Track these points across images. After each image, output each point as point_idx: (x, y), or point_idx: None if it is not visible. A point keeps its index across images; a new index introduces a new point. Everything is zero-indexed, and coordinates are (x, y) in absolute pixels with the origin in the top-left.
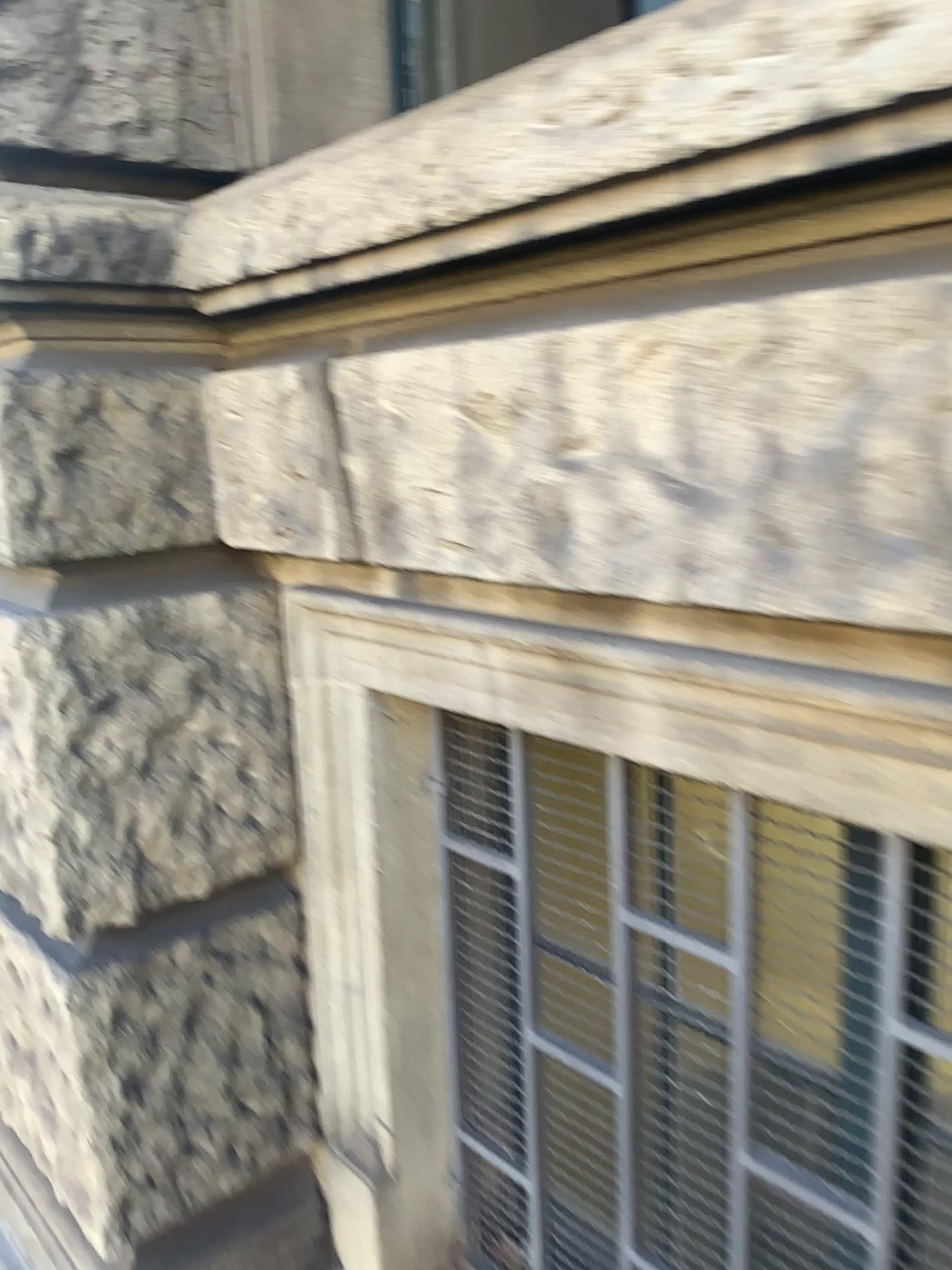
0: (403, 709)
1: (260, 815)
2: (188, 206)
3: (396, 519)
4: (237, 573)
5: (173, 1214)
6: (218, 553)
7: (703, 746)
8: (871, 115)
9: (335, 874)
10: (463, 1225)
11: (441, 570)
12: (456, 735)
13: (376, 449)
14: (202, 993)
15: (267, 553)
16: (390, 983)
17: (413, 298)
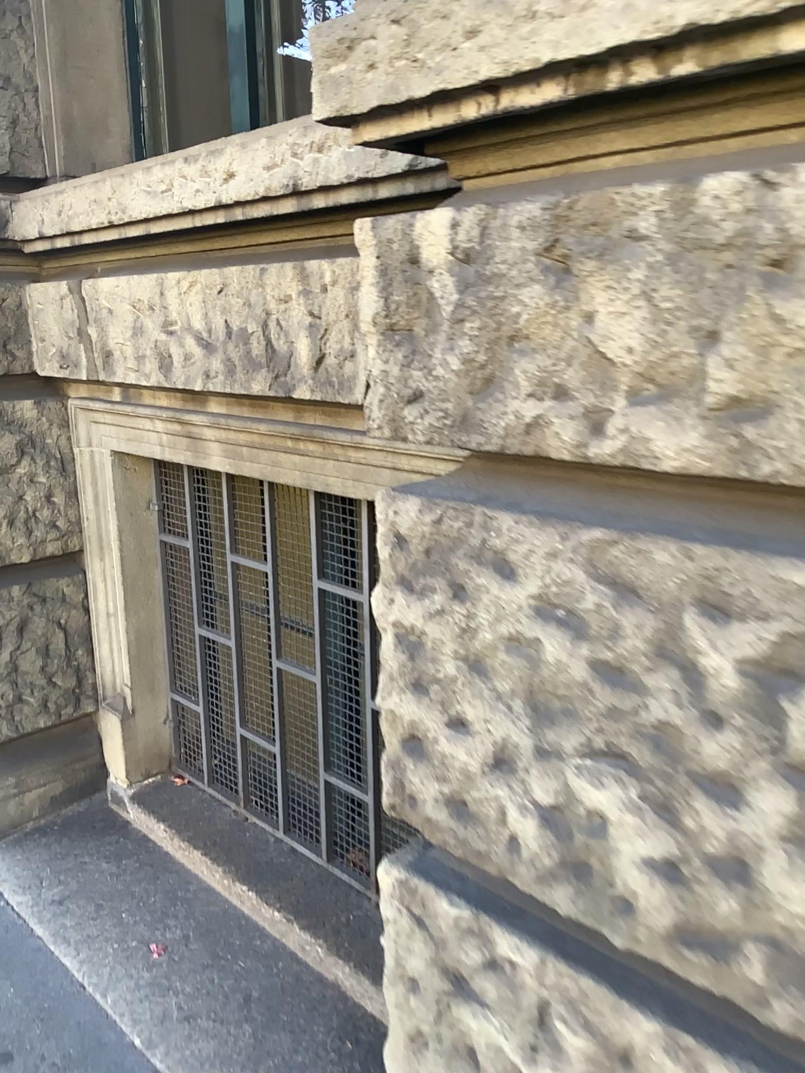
0: (136, 465)
1: (64, 525)
2: (16, 199)
3: (112, 361)
4: (49, 392)
5: (16, 737)
6: (38, 382)
7: (231, 459)
8: (237, 207)
9: (102, 553)
10: (179, 751)
11: (131, 385)
12: (167, 481)
13: (103, 327)
14: (32, 619)
15: (62, 381)
16: (133, 613)
17: (121, 254)
